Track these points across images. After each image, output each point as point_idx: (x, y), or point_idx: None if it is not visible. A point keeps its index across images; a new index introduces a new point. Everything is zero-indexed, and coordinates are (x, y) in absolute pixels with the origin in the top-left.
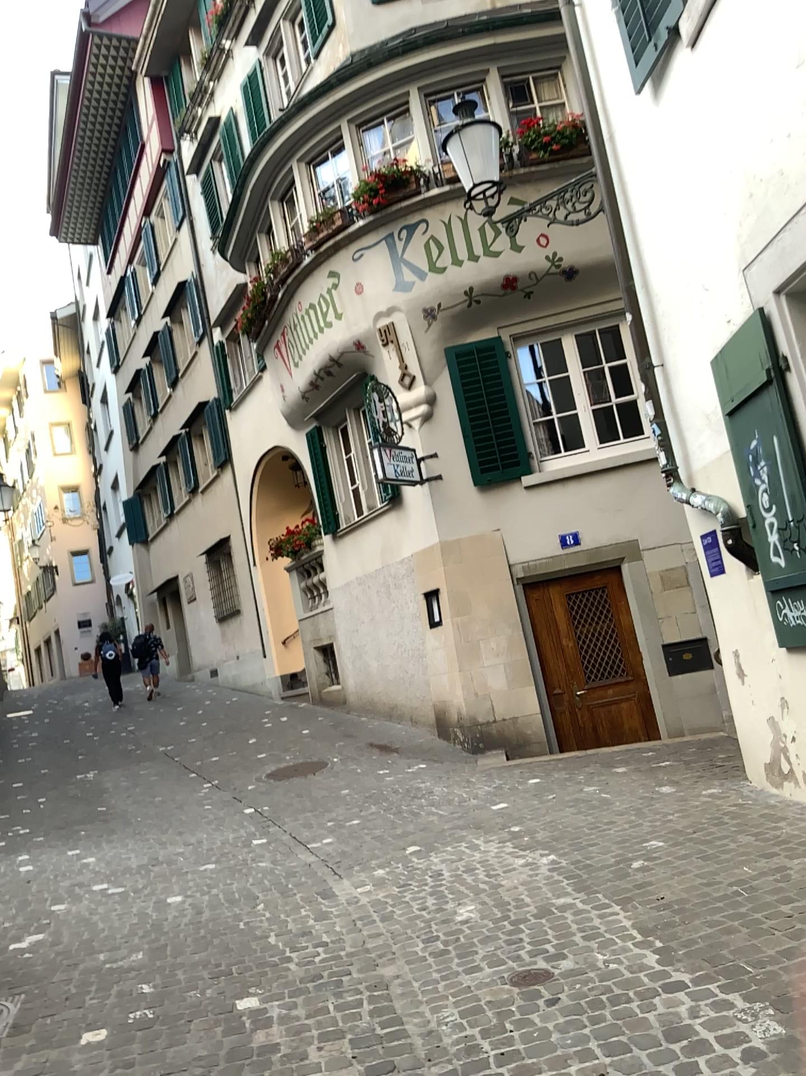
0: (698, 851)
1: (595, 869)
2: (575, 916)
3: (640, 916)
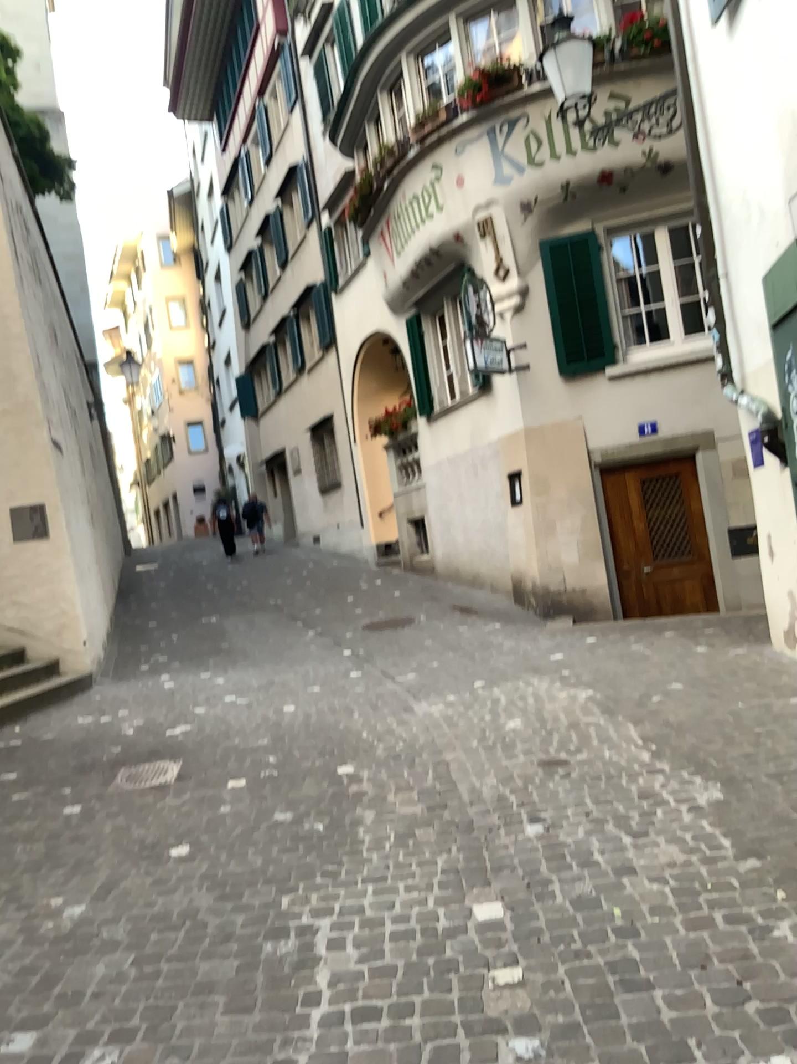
0: (706, 691)
1: (622, 701)
2: (596, 728)
3: (645, 730)
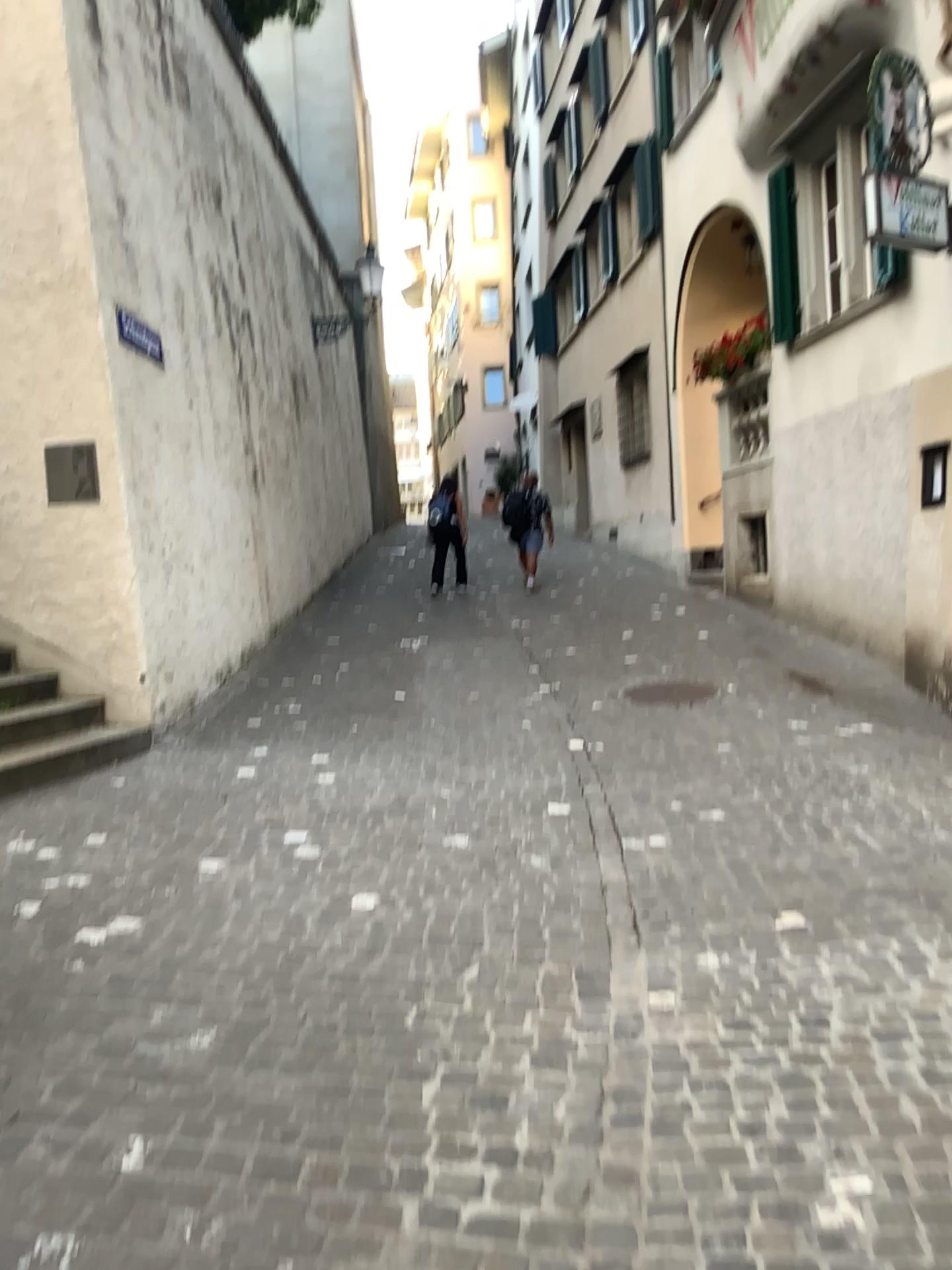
0: None
1: None
2: None
3: None
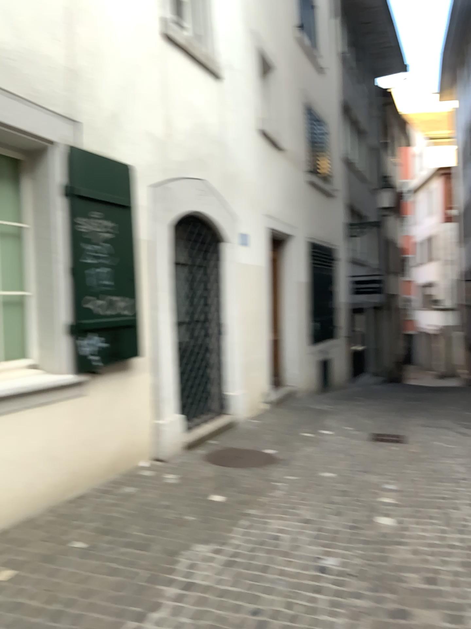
0: None
1: None
2: None
3: None
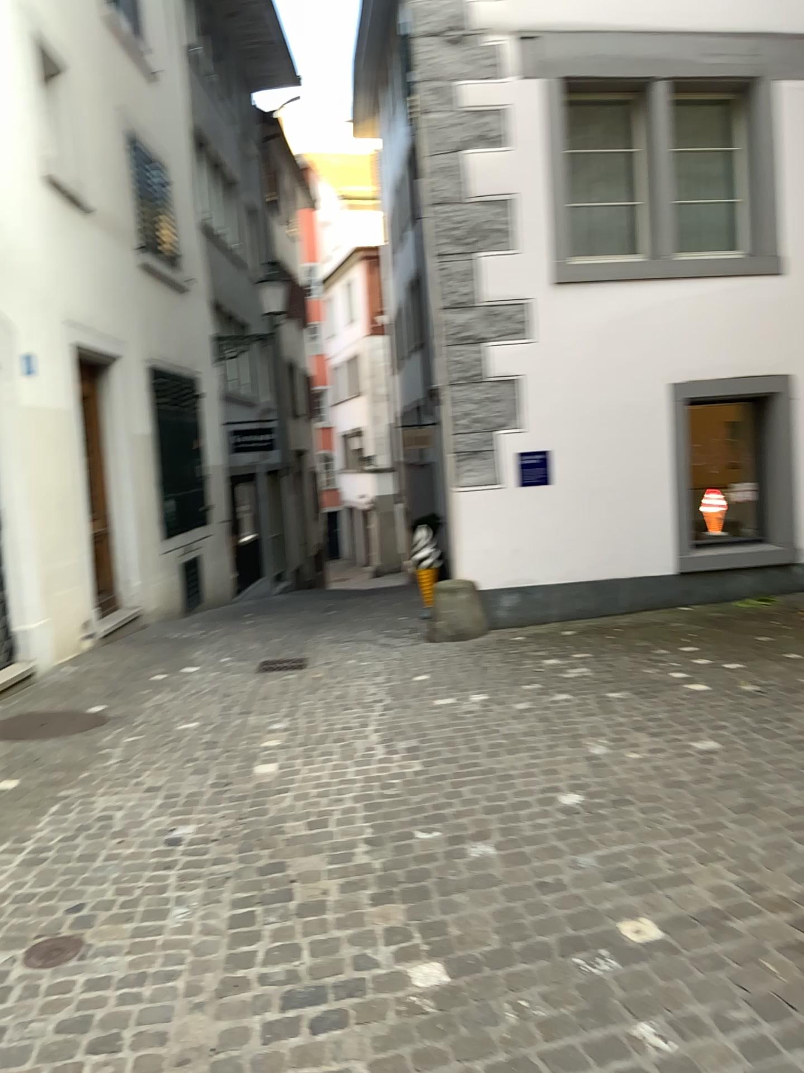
0: None
1: None
2: None
3: None
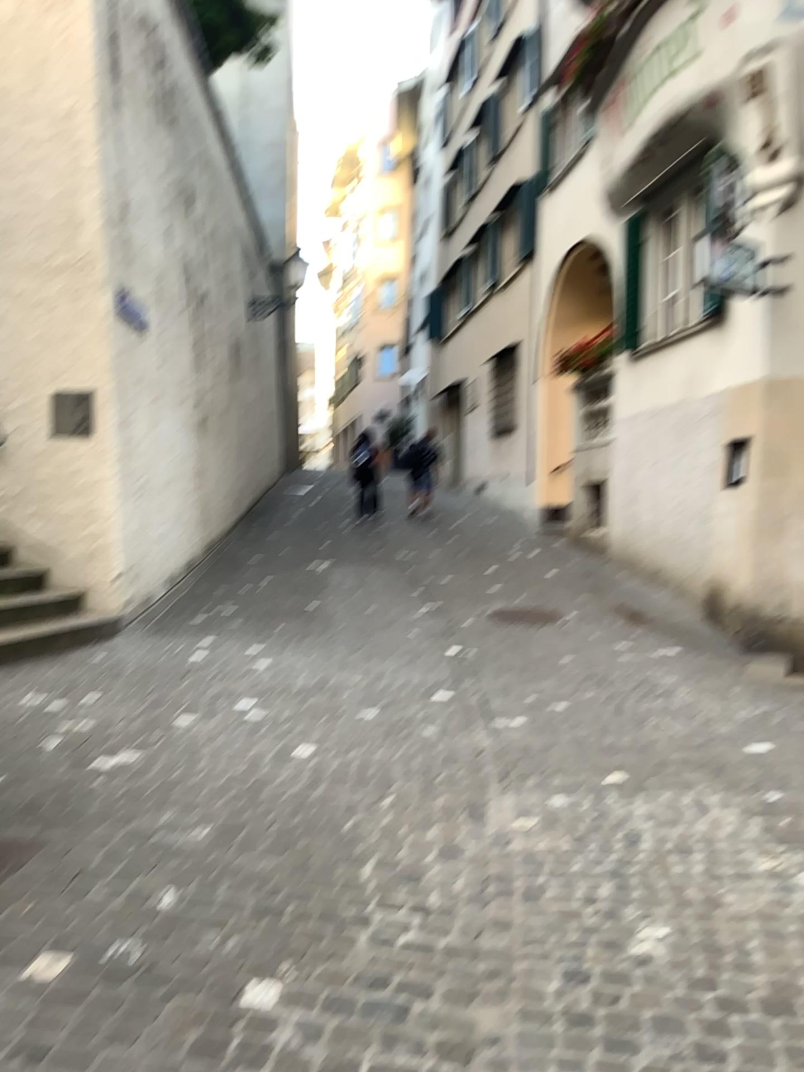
0: None
1: None
2: None
3: None
